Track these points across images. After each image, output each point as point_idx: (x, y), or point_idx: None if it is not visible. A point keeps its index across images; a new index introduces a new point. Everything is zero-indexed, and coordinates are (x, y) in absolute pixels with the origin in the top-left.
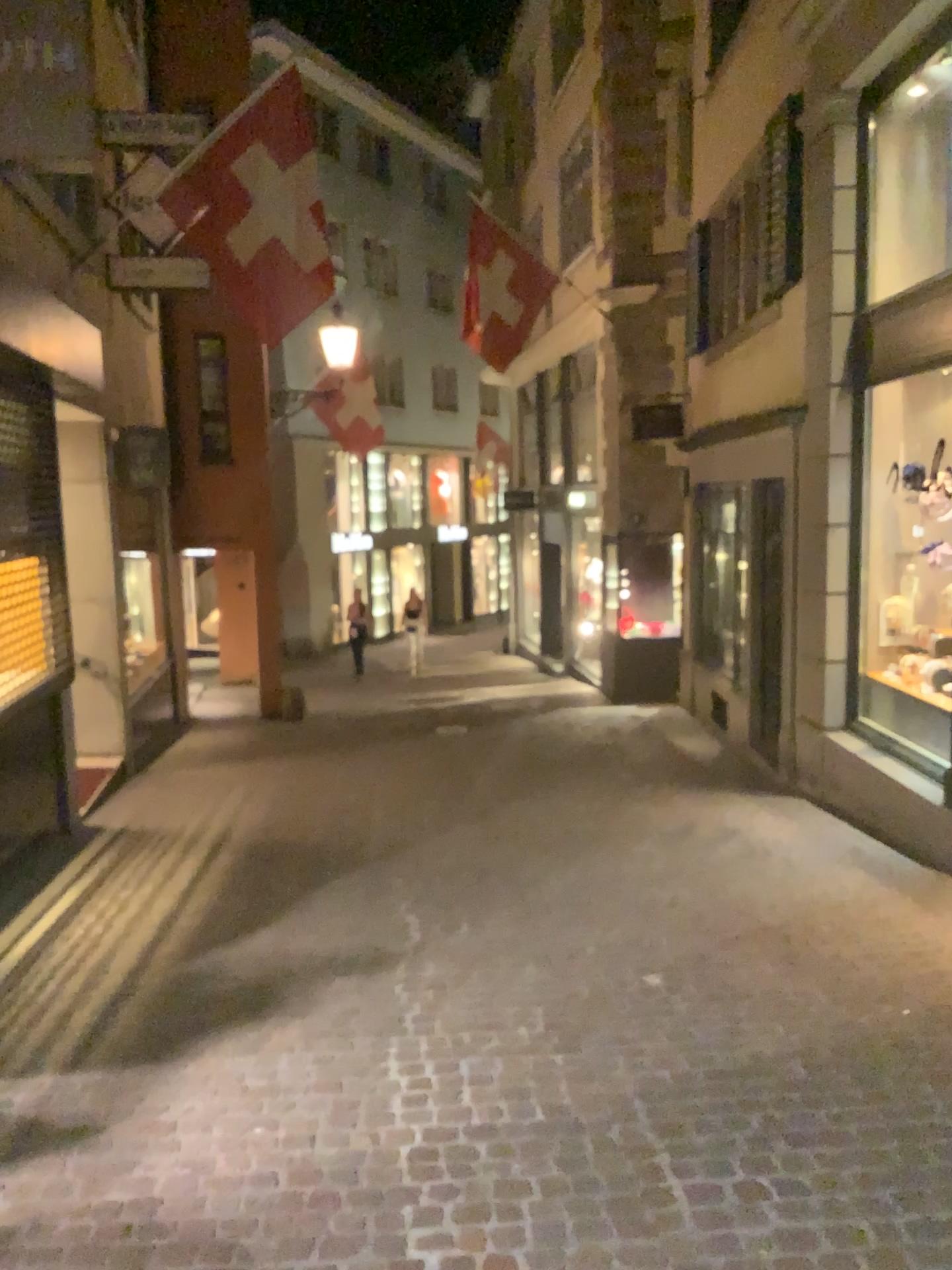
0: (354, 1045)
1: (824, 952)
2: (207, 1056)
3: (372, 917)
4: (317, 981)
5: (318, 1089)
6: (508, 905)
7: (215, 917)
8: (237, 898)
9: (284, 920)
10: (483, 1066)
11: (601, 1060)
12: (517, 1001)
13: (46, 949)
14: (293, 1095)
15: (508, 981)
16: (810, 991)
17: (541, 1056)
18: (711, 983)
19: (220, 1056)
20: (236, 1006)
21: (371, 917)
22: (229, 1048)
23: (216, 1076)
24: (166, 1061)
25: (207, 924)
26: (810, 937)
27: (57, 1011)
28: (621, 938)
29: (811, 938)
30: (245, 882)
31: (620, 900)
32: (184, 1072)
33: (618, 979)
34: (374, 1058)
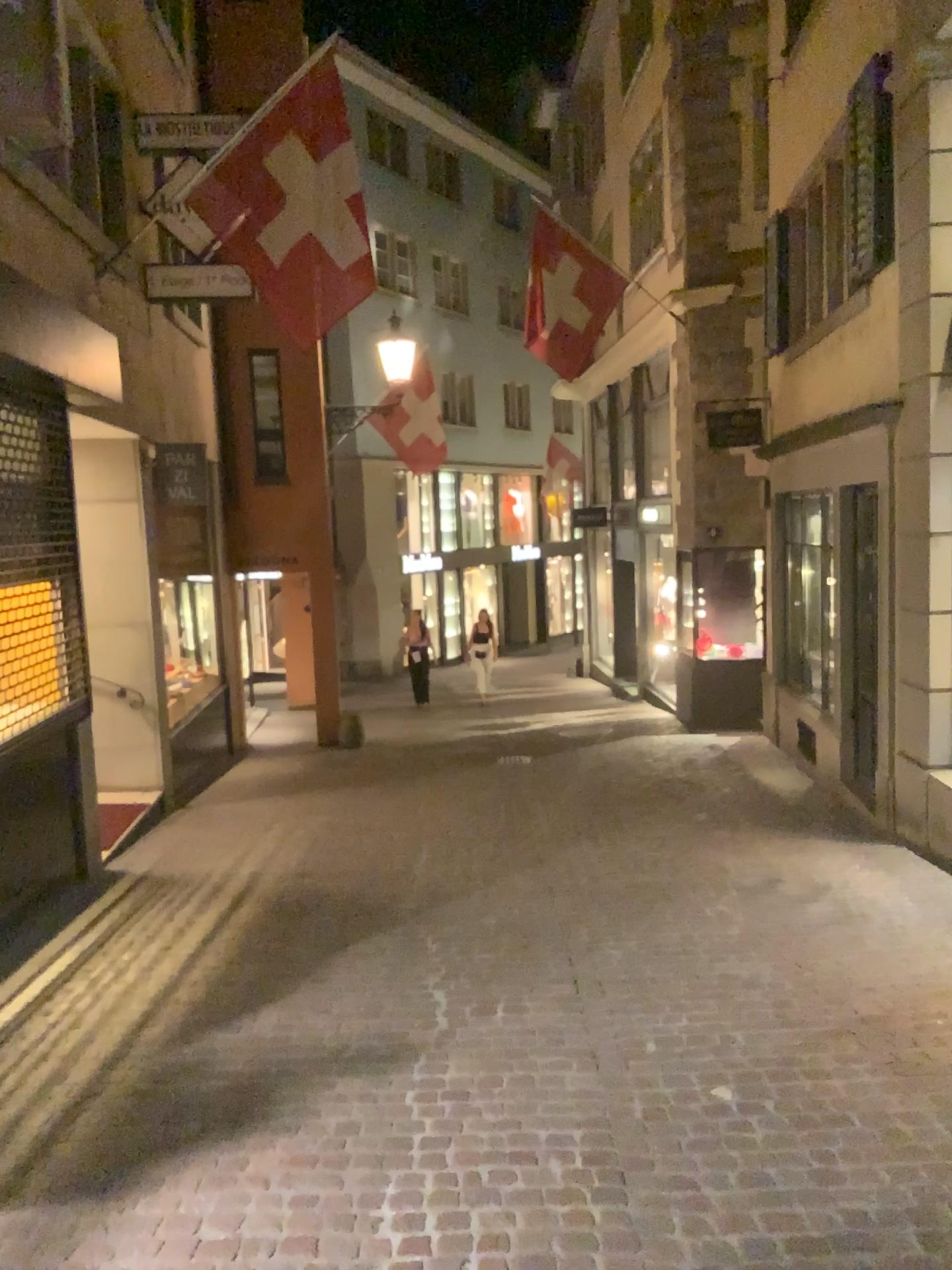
0: (342, 1183)
1: (939, 1062)
2: (161, 1193)
3: (393, 995)
4: (315, 1084)
5: (285, 1254)
6: (553, 983)
7: (214, 992)
8: (242, 967)
9: (291, 997)
10: (499, 1224)
11: (652, 1221)
12: (551, 1122)
13: (14, 1031)
14: (252, 1262)
15: (543, 1092)
16: (925, 1119)
17: (575, 1209)
18: (796, 1103)
19: (176, 1195)
20: (212, 1118)
21: (392, 995)
22: (188, 1183)
23: (164, 1226)
24: (110, 1199)
25: (203, 1001)
26: (921, 1038)
27: (4, 1119)
28: (685, 1034)
29: (922, 1041)
30: (257, 946)
31: (686, 980)
32: (126, 1220)
33: (679, 1094)
34: (363, 1206)
